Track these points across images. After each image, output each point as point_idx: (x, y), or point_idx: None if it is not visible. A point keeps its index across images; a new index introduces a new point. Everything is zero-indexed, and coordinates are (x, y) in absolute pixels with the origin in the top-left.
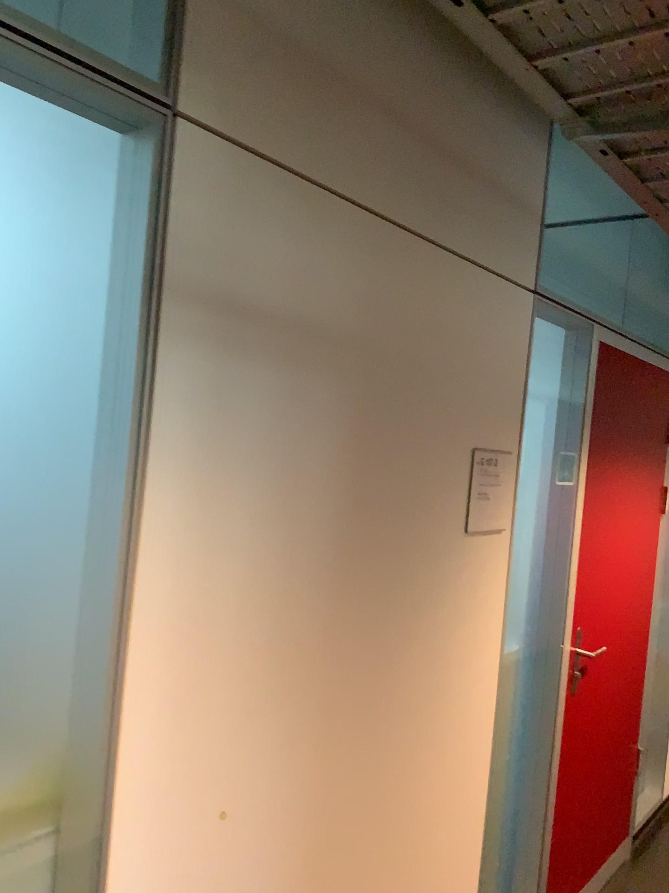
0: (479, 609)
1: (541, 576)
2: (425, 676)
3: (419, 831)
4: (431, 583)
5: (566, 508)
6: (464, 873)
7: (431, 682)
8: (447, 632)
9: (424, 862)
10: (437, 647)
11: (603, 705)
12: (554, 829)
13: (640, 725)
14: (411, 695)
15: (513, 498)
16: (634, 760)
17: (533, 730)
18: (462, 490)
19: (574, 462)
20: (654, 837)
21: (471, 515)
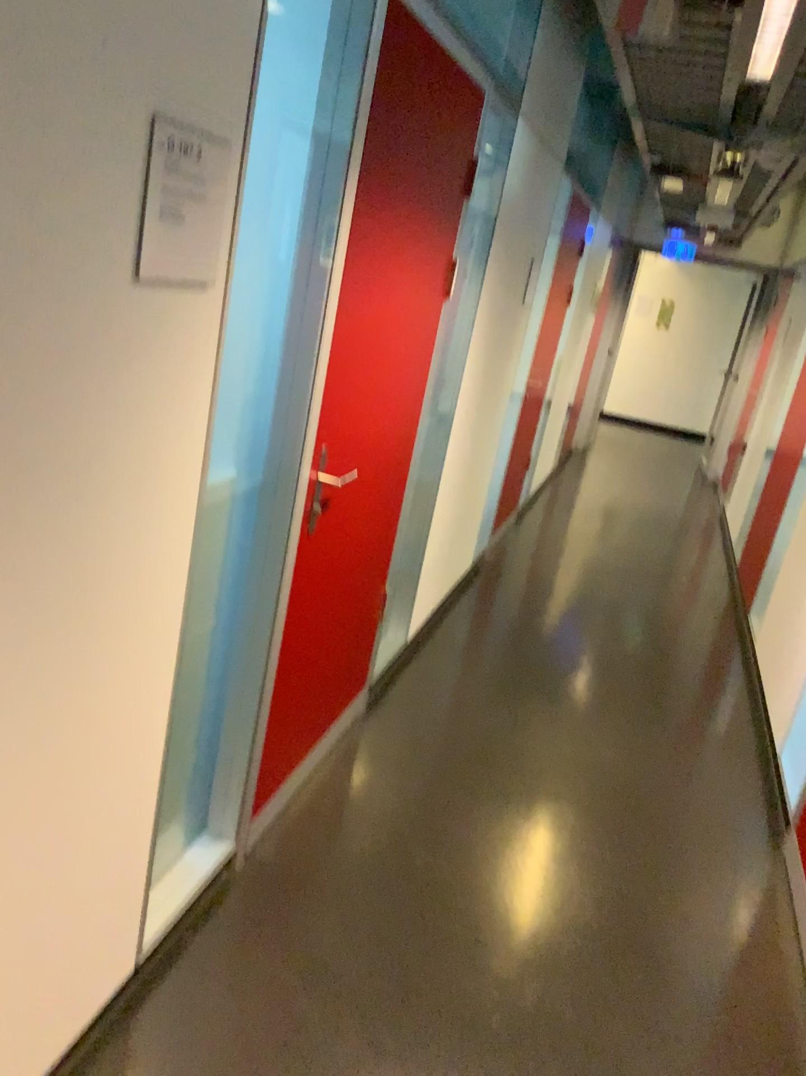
0: (163, 413)
1: (276, 368)
2: (53, 521)
3: (49, 751)
4: (61, 361)
5: (321, 268)
6: (134, 783)
7: (65, 531)
8: (98, 449)
9: (60, 790)
10: (77, 475)
11: (350, 543)
12: (275, 697)
13: (392, 562)
14: (23, 555)
15: (232, 233)
16: (380, 603)
17: (252, 582)
18: (128, 194)
19: (338, 195)
20: (394, 682)
21: (146, 246)
